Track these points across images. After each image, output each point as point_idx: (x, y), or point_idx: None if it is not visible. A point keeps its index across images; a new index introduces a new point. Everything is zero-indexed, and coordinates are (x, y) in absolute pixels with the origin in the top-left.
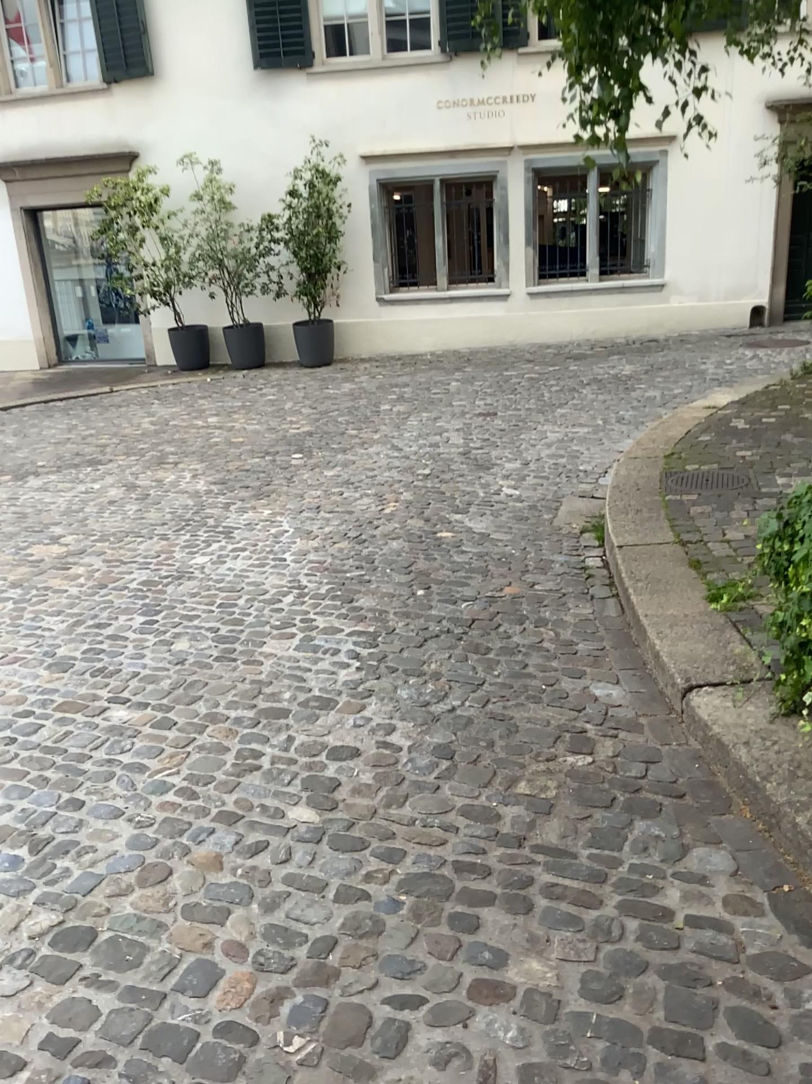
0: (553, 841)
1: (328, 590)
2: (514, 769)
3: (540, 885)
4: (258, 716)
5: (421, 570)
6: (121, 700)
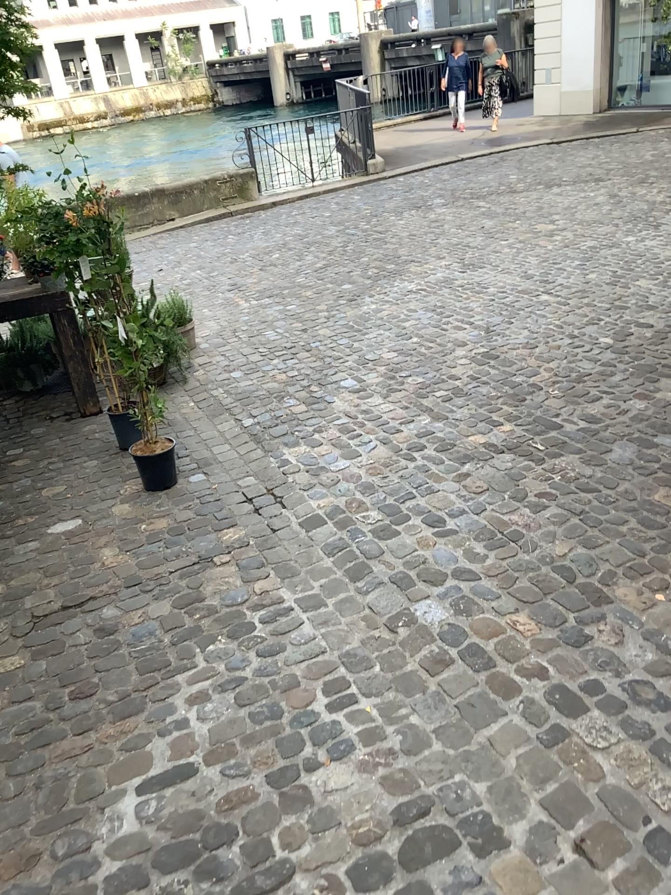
0: None
1: None
2: None
3: None
4: (609, 307)
5: None
6: (547, 292)
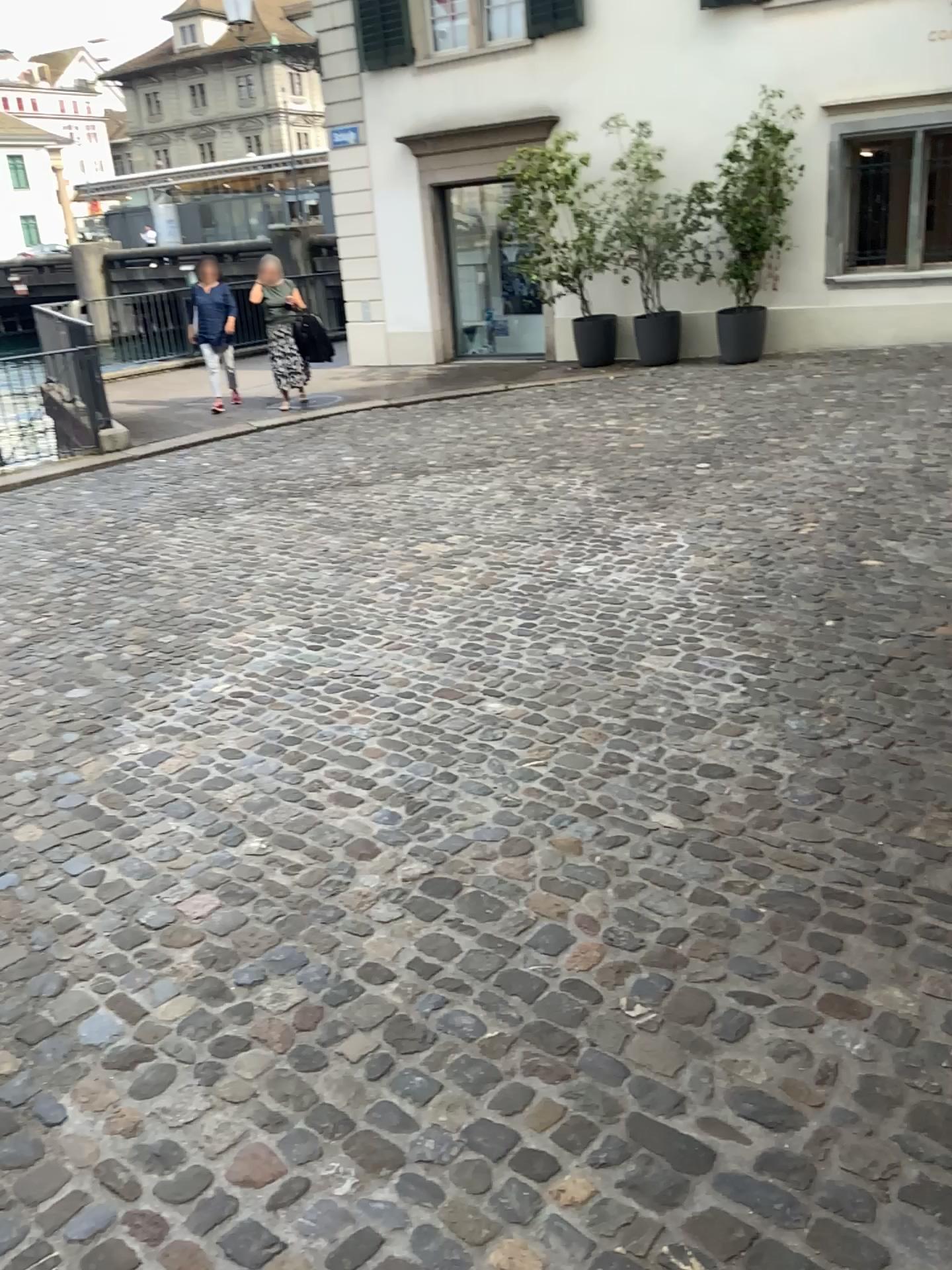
0: (940, 885)
1: (720, 609)
2: (908, 812)
3: (916, 922)
4: (631, 724)
5: (832, 598)
6: (496, 693)
